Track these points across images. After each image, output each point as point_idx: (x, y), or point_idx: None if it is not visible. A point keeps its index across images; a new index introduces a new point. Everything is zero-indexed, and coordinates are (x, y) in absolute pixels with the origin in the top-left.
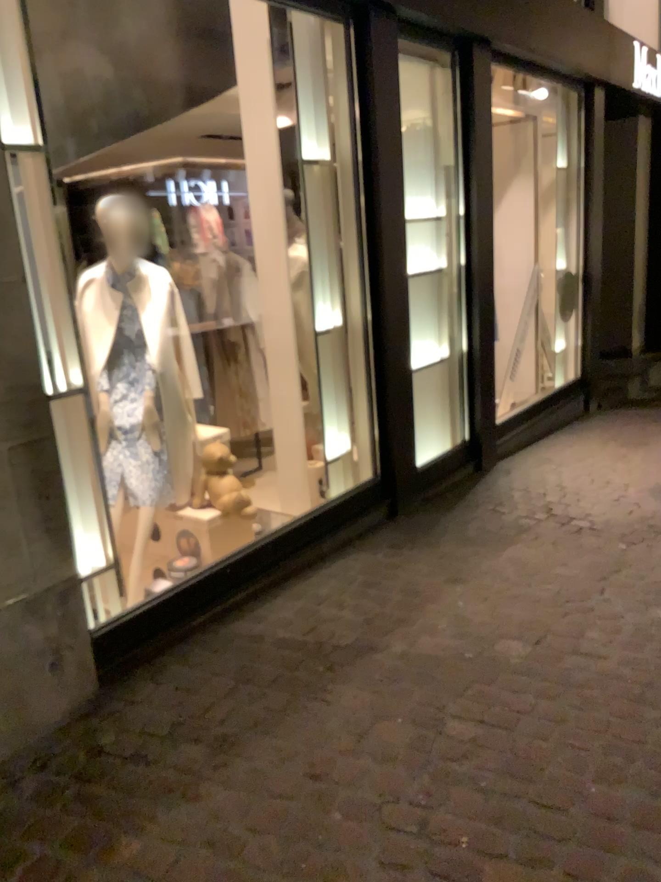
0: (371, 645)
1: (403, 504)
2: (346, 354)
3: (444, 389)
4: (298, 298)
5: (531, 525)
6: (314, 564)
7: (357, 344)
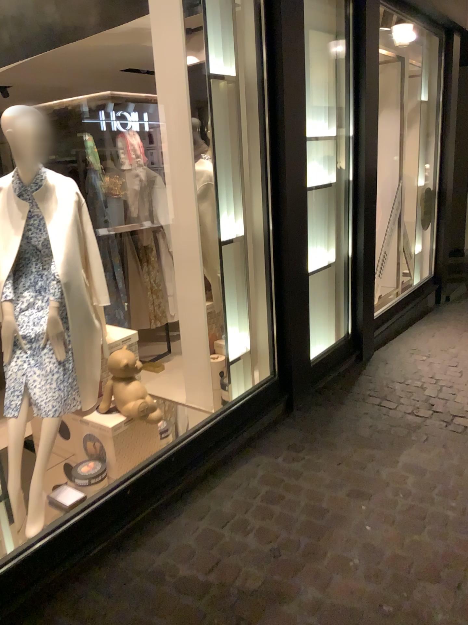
0: (281, 590)
1: (298, 399)
2: (248, 261)
3: (333, 289)
4: (205, 208)
5: (419, 424)
6: (217, 471)
7: (260, 252)
